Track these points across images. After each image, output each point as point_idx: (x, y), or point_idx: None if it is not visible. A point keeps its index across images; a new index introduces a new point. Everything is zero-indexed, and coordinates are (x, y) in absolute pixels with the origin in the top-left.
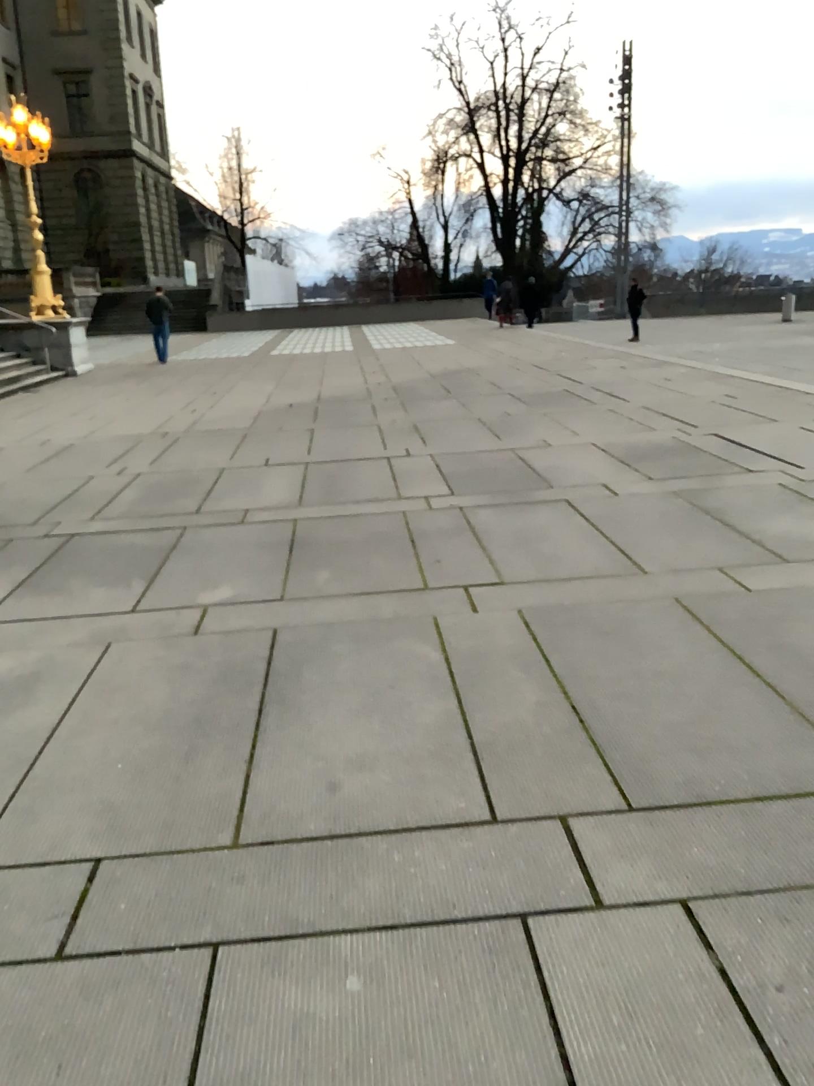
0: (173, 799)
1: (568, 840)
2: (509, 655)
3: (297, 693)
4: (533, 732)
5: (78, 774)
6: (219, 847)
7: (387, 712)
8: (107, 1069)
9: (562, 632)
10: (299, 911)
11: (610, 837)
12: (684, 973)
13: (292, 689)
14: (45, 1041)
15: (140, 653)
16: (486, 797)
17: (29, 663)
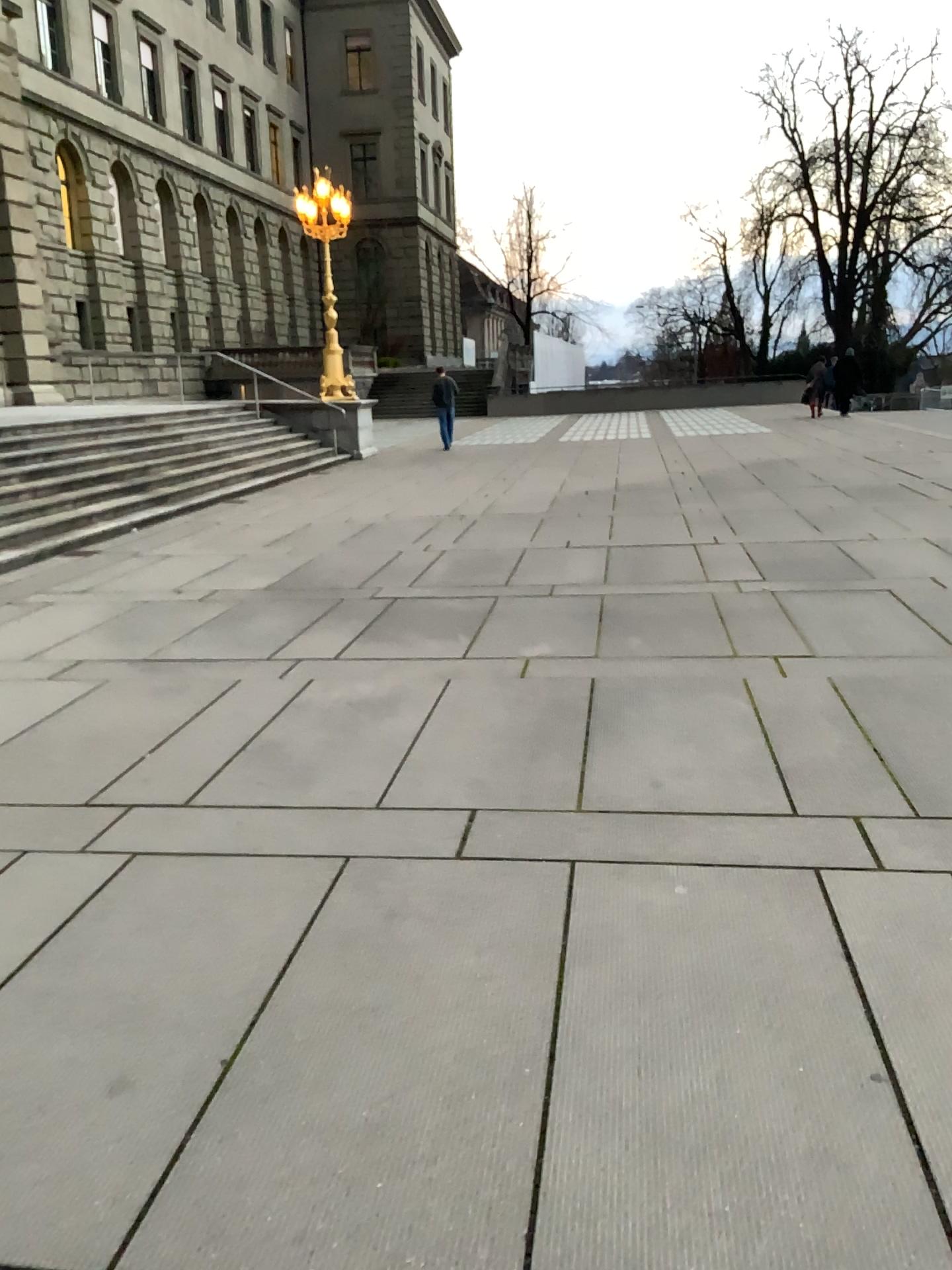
0: (527, 779)
1: (859, 826)
2: (816, 709)
3: (621, 722)
4: (834, 761)
5: (447, 759)
6: (569, 809)
7: (702, 740)
8: (509, 909)
9: (869, 694)
10: (637, 848)
11: (897, 829)
12: (945, 904)
13: (616, 719)
14: (463, 893)
15: (479, 687)
16: (789, 797)
17: (386, 688)
